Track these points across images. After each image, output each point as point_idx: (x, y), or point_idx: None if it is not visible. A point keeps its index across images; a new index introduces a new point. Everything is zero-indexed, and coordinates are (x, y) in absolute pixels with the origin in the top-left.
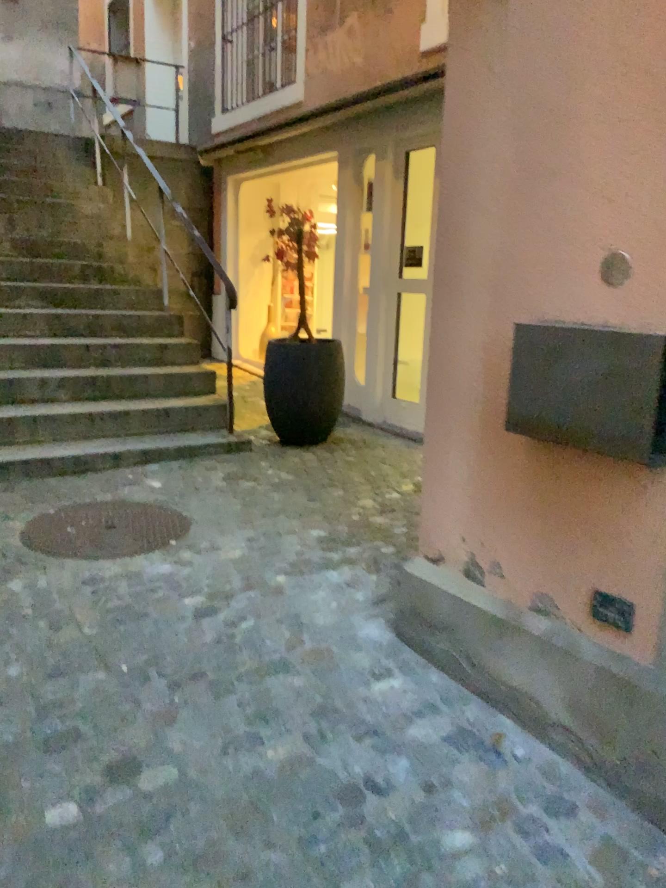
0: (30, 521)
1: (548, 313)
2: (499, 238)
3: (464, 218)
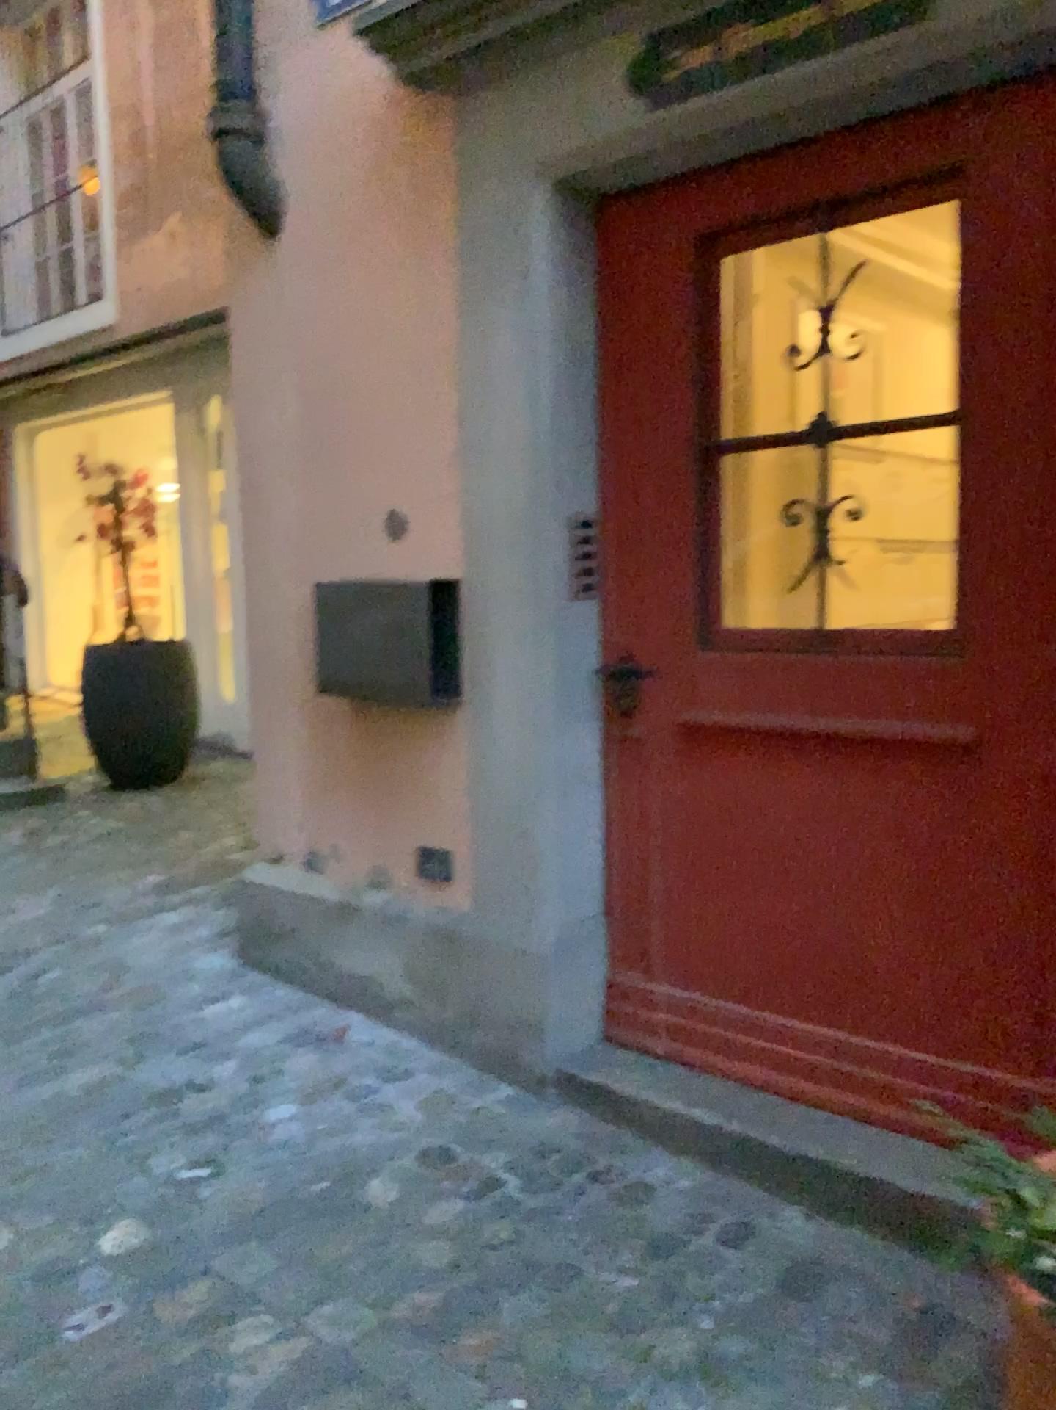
0: None
1: (346, 572)
2: (297, 499)
3: (264, 479)
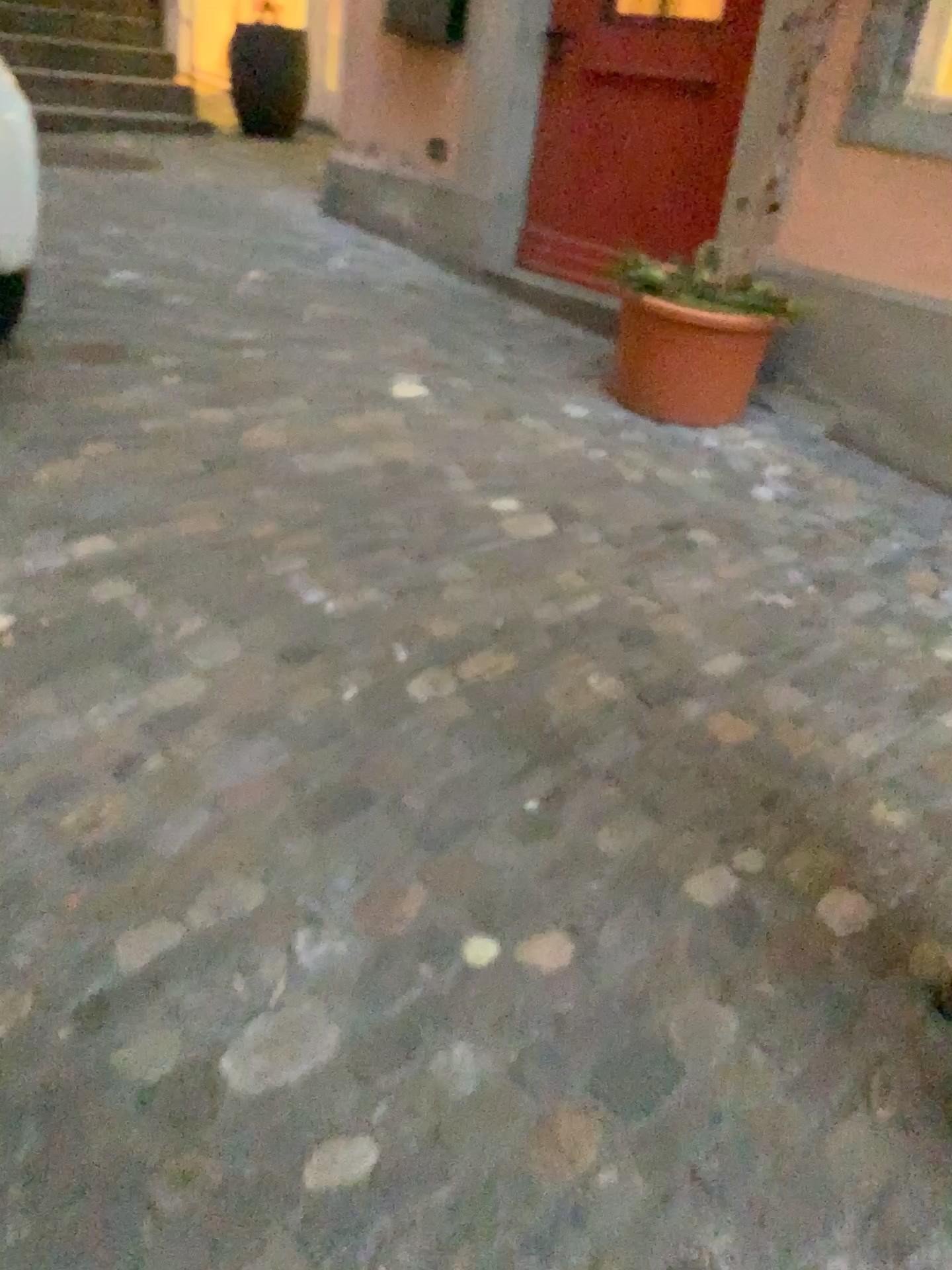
0: None
1: None
2: None
3: None
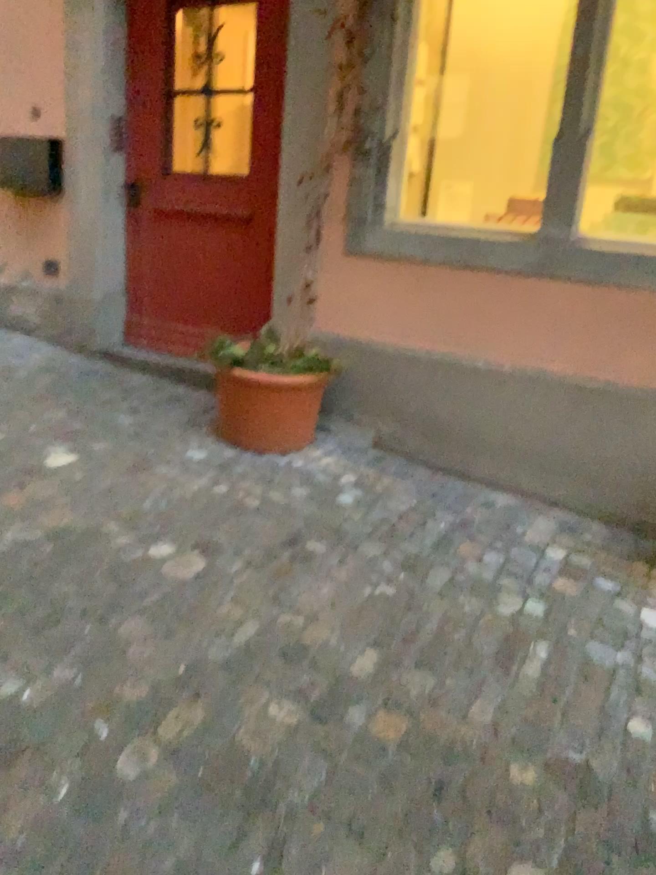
0: None
1: (13, 133)
2: None
3: None
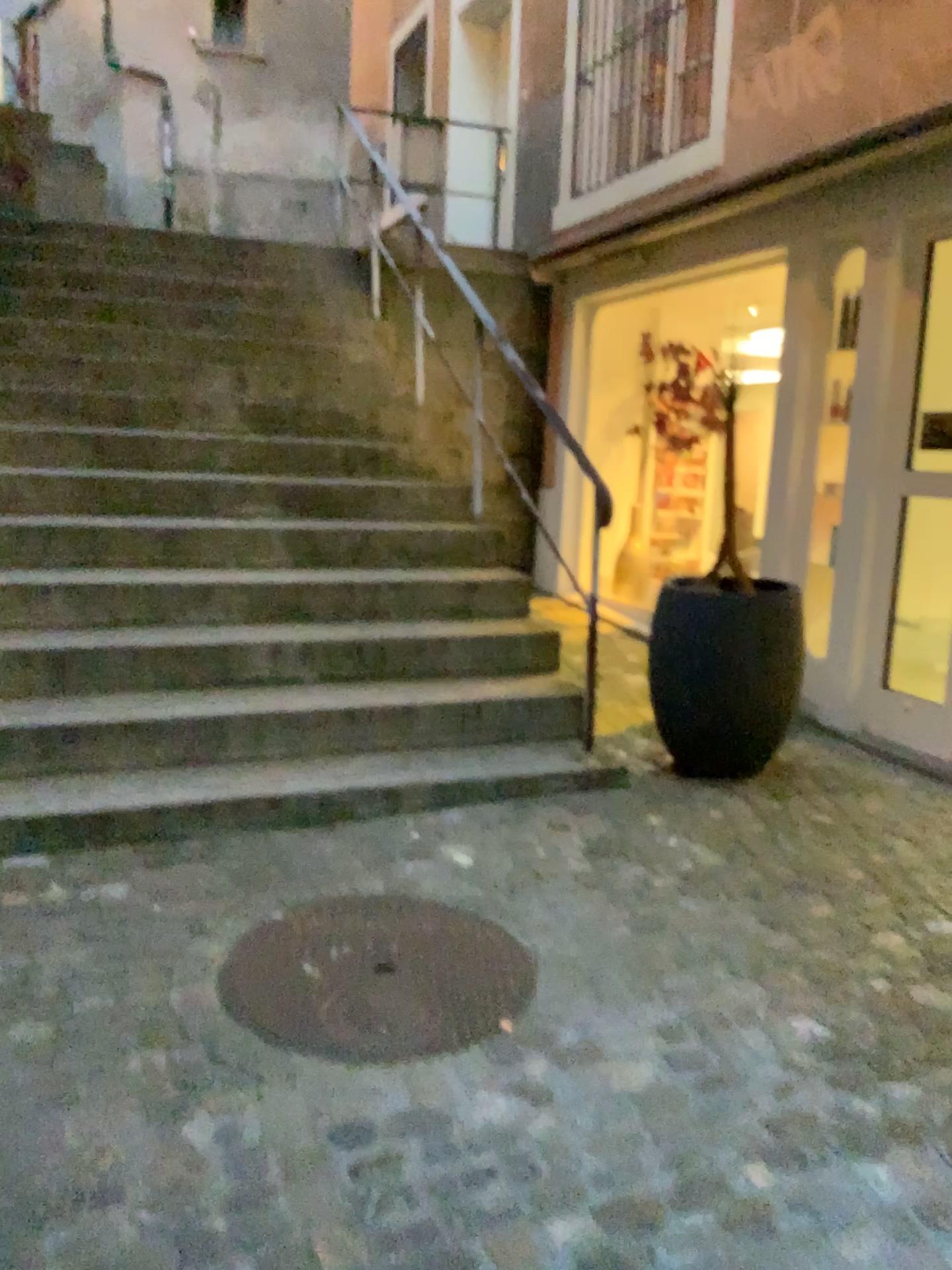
0: (237, 941)
1: None
2: None
3: None
